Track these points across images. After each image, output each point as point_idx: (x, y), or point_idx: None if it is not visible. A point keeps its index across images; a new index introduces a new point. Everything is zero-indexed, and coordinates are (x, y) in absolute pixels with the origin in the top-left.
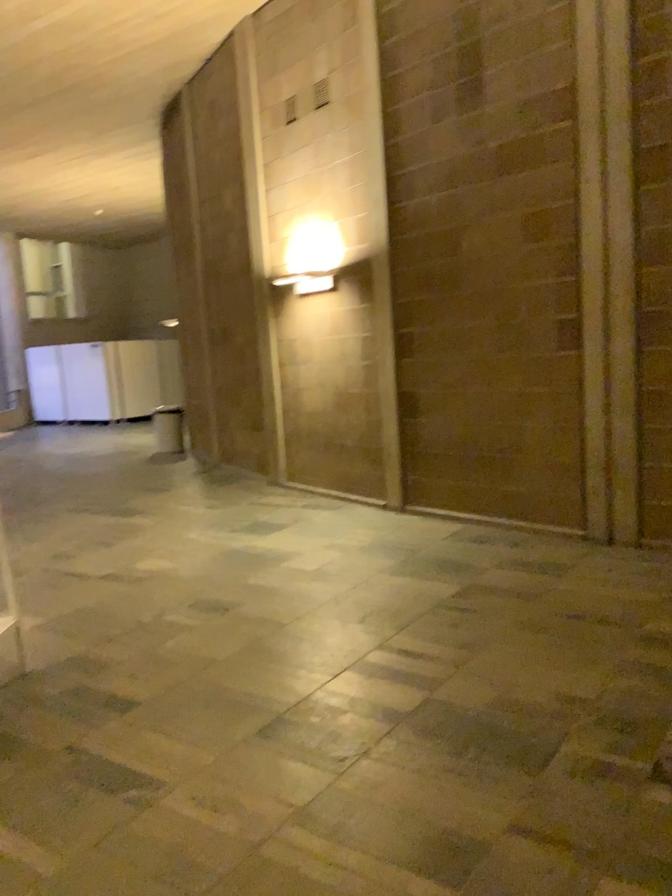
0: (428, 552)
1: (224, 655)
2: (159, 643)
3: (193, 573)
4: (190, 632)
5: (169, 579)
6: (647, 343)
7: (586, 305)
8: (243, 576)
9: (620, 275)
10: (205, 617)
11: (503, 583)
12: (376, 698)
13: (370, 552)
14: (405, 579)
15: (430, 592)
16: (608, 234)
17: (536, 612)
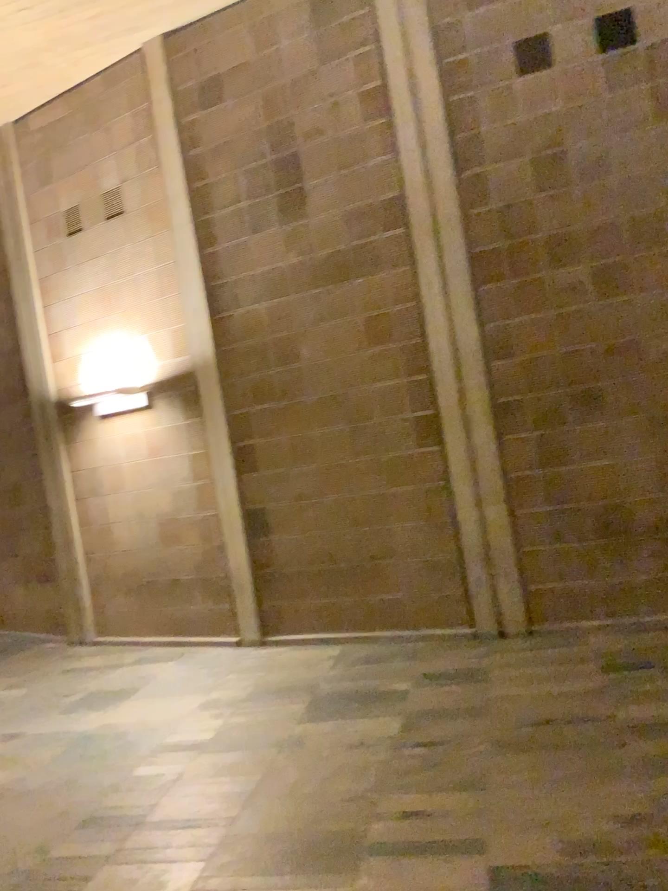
0: (328, 682)
1: (183, 879)
2: (70, 889)
3: (50, 775)
4: (106, 860)
5: (23, 791)
6: (509, 428)
7: (445, 397)
8: (125, 763)
9: (475, 366)
10: (113, 832)
11: (438, 699)
12: (425, 879)
13: (263, 695)
14: (329, 719)
15: (370, 727)
16: (456, 328)
17: (502, 723)
